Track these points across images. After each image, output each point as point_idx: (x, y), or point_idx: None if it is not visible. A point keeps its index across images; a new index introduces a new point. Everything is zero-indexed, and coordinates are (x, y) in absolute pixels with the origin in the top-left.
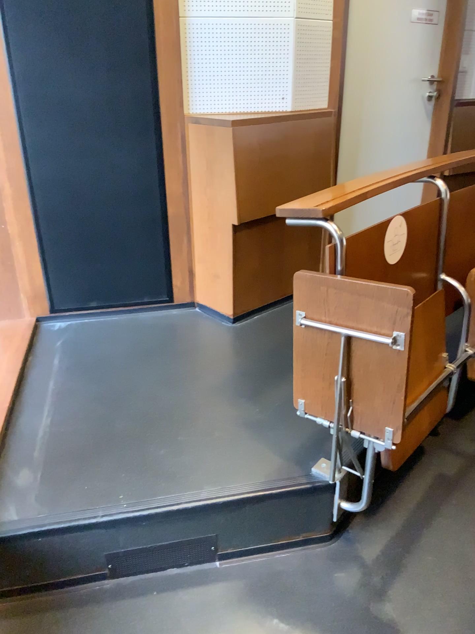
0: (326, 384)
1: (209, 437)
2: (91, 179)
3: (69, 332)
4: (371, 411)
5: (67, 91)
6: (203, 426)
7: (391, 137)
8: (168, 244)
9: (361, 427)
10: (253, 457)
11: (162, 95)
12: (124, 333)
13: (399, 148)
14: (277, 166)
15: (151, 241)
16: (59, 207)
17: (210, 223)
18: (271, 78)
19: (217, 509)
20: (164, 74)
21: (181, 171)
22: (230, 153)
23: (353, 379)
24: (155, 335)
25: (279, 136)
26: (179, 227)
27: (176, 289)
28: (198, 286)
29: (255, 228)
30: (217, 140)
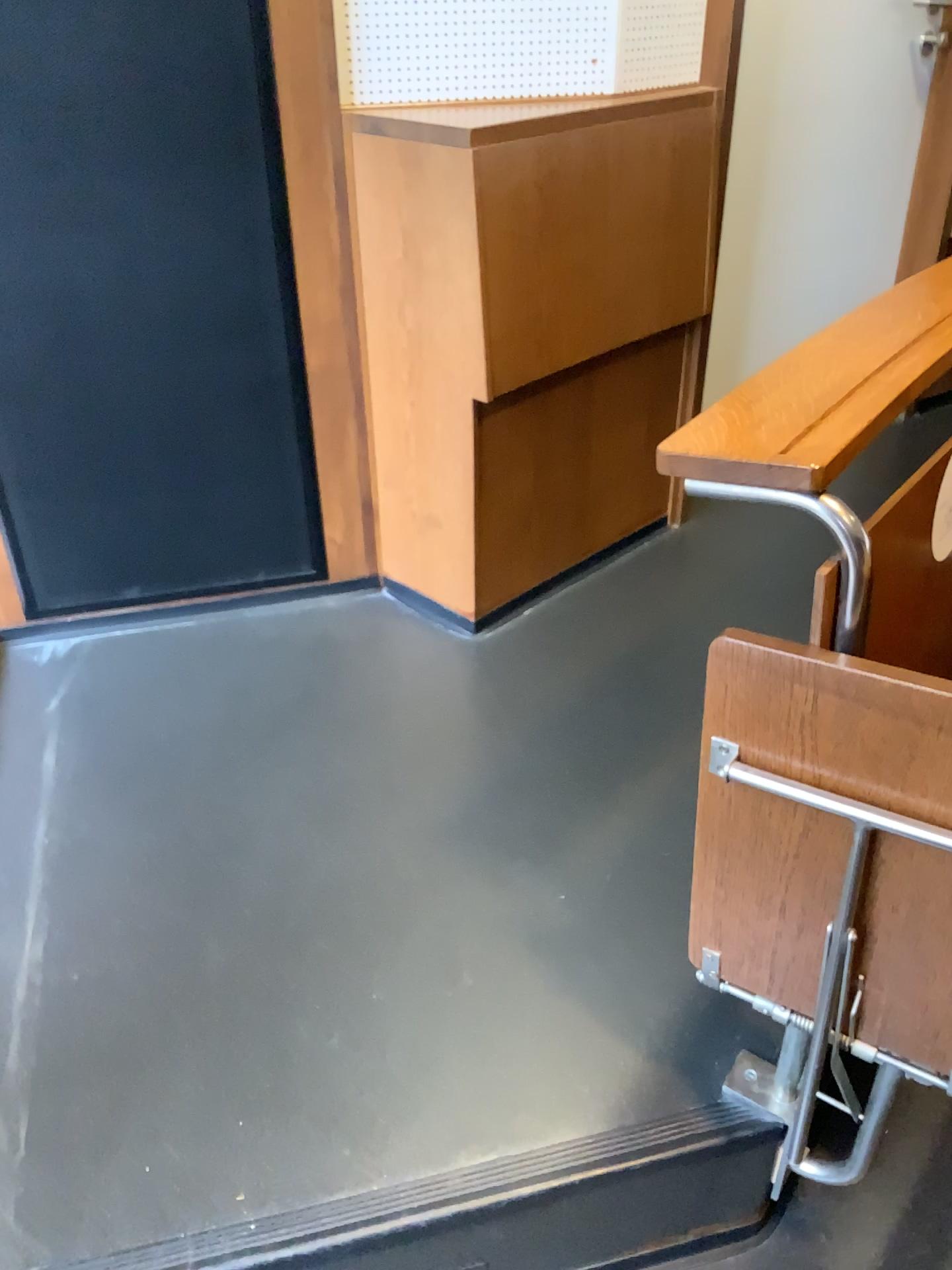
0: (787, 926)
1: (454, 994)
2: (106, 293)
3: (80, 673)
4: (922, 1014)
5: (23, 54)
6: (434, 959)
7: (838, 149)
8: (312, 447)
9: (886, 1043)
10: (571, 1055)
11: (281, 61)
12: (216, 670)
13: (856, 176)
14: (582, 247)
15: (268, 439)
16: (29, 367)
17: (415, 397)
18: (564, 8)
19: (492, 1223)
20: (284, 0)
21: (337, 265)
22: (467, 221)
23: (871, 927)
24: (290, 675)
25: (588, 168)
26: (338, 405)
27: (334, 551)
28: (388, 542)
29: (527, 404)
30: (430, 183)
